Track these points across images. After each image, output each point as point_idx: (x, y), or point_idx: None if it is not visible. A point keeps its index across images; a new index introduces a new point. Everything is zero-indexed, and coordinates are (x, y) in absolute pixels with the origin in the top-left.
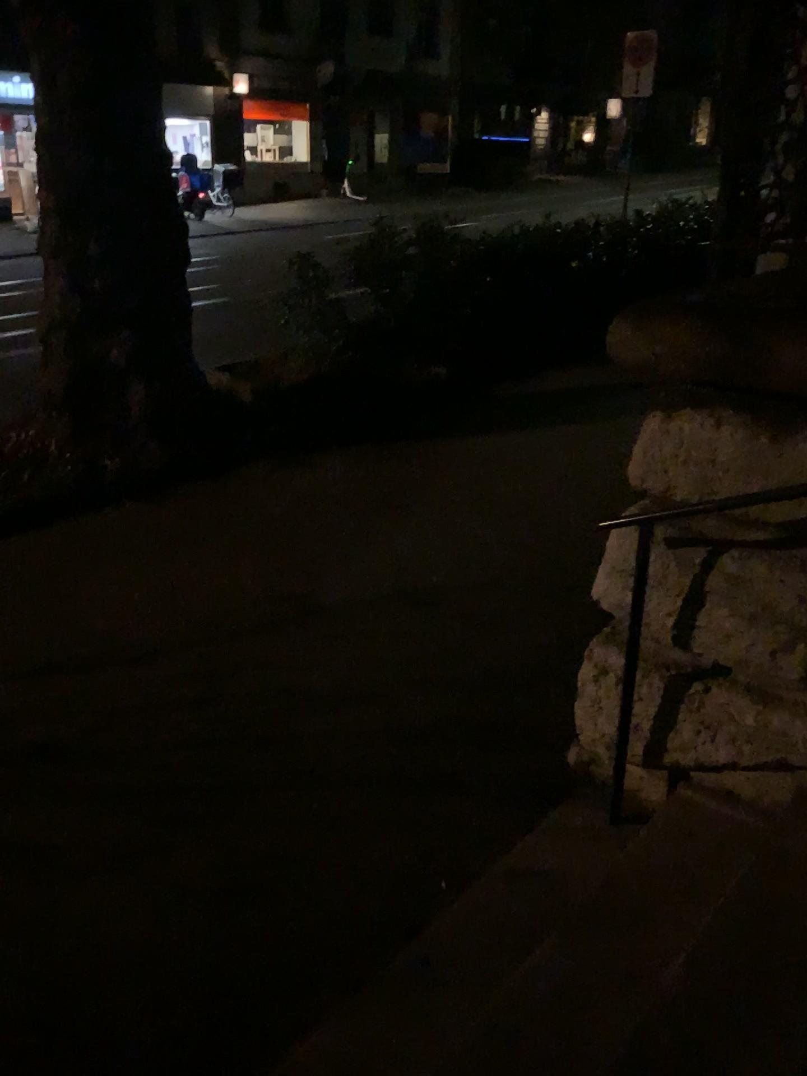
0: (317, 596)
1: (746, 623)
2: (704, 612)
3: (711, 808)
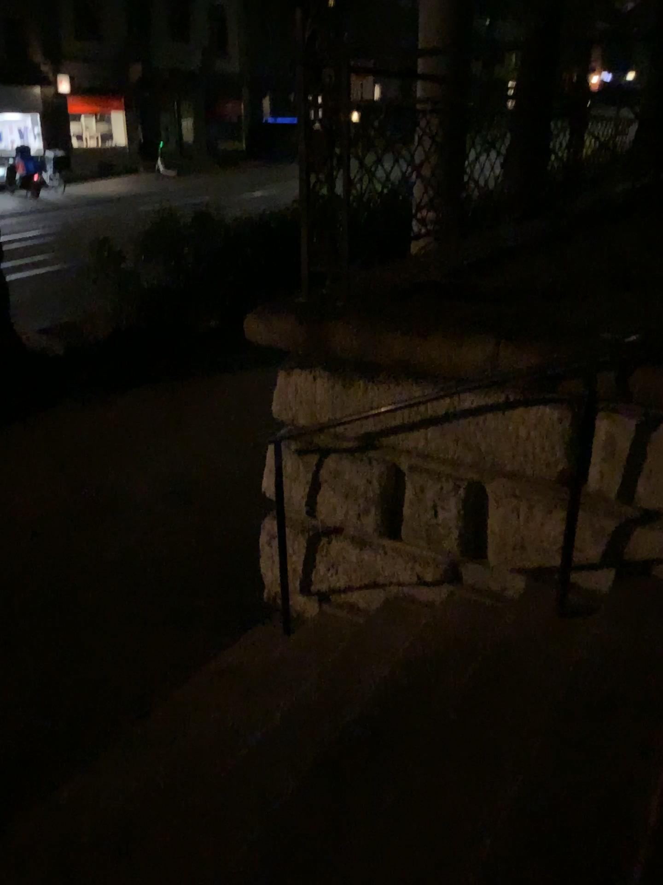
0: (99, 503)
1: (337, 499)
2: (314, 494)
3: (333, 616)
